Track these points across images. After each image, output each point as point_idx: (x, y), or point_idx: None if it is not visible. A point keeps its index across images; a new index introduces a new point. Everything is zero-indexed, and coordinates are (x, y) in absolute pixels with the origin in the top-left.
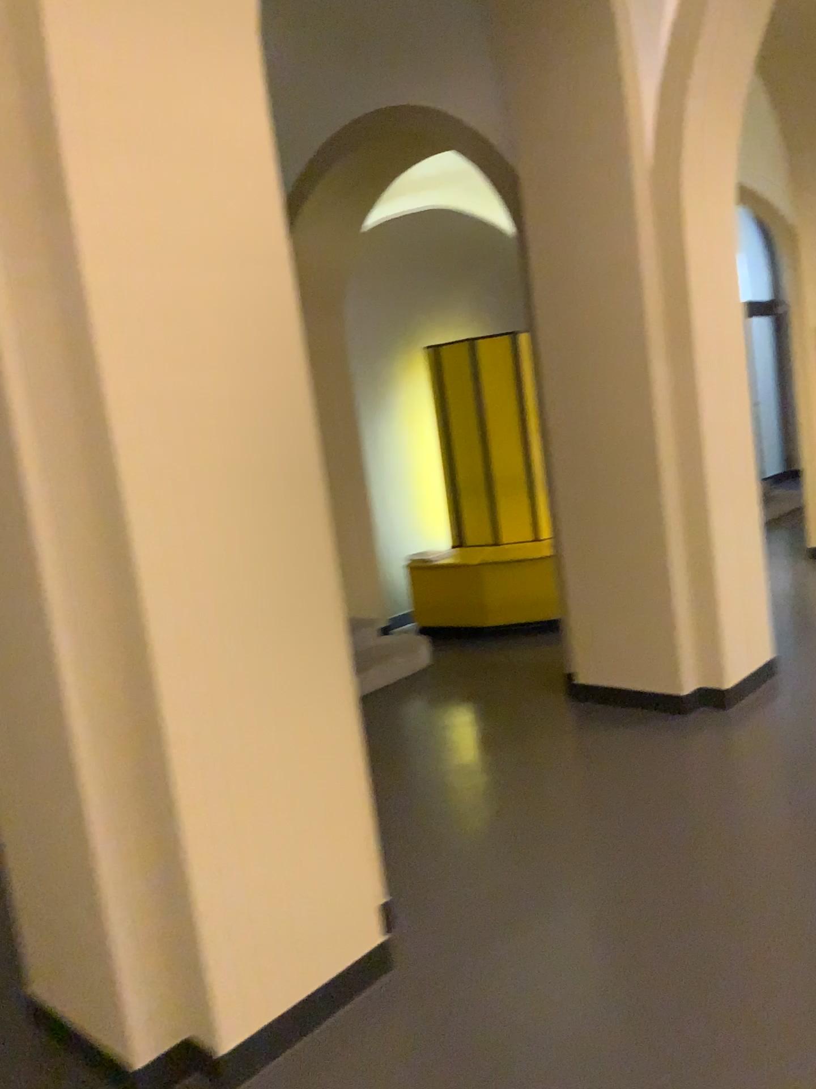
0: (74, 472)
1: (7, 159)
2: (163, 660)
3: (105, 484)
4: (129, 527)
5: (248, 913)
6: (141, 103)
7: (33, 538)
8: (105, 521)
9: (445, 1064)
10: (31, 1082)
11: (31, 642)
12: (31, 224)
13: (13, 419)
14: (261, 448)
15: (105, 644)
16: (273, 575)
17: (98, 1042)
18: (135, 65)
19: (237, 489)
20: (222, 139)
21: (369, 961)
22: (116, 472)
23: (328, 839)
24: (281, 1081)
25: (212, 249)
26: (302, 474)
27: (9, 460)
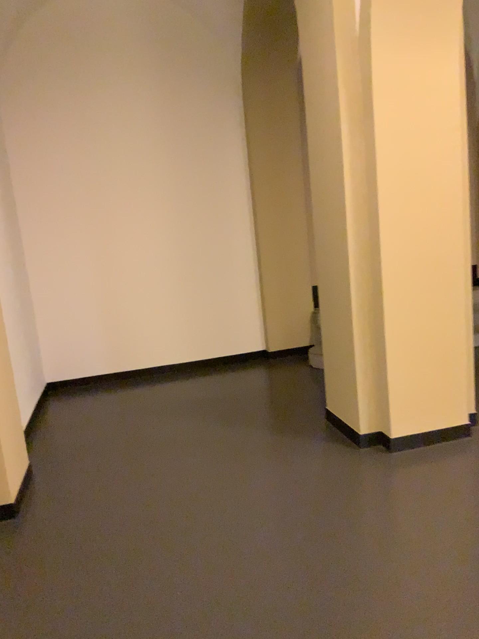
0: (360, 219)
1: (349, 104)
2: (385, 290)
3: (371, 223)
4: (378, 240)
5: (407, 391)
6: (400, 76)
7: (344, 242)
8: (370, 237)
9: (478, 466)
10: (324, 434)
11: (339, 280)
12: (355, 127)
13: (342, 199)
14: (435, 211)
15: (365, 282)
16: (434, 264)
17: (347, 429)
18: (399, 62)
19: (422, 228)
20: (433, 84)
21: (457, 428)
22: (375, 219)
23: (445, 374)
24: (411, 454)
25: (423, 130)
26: (452, 223)
27: (339, 212)
